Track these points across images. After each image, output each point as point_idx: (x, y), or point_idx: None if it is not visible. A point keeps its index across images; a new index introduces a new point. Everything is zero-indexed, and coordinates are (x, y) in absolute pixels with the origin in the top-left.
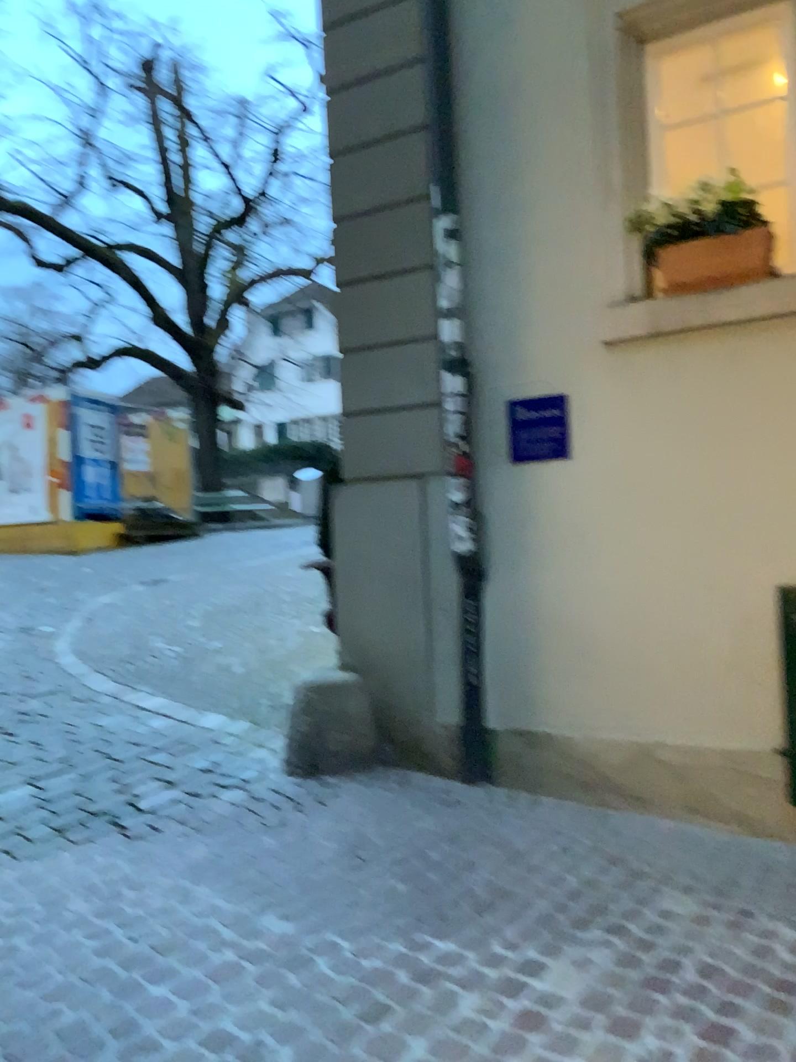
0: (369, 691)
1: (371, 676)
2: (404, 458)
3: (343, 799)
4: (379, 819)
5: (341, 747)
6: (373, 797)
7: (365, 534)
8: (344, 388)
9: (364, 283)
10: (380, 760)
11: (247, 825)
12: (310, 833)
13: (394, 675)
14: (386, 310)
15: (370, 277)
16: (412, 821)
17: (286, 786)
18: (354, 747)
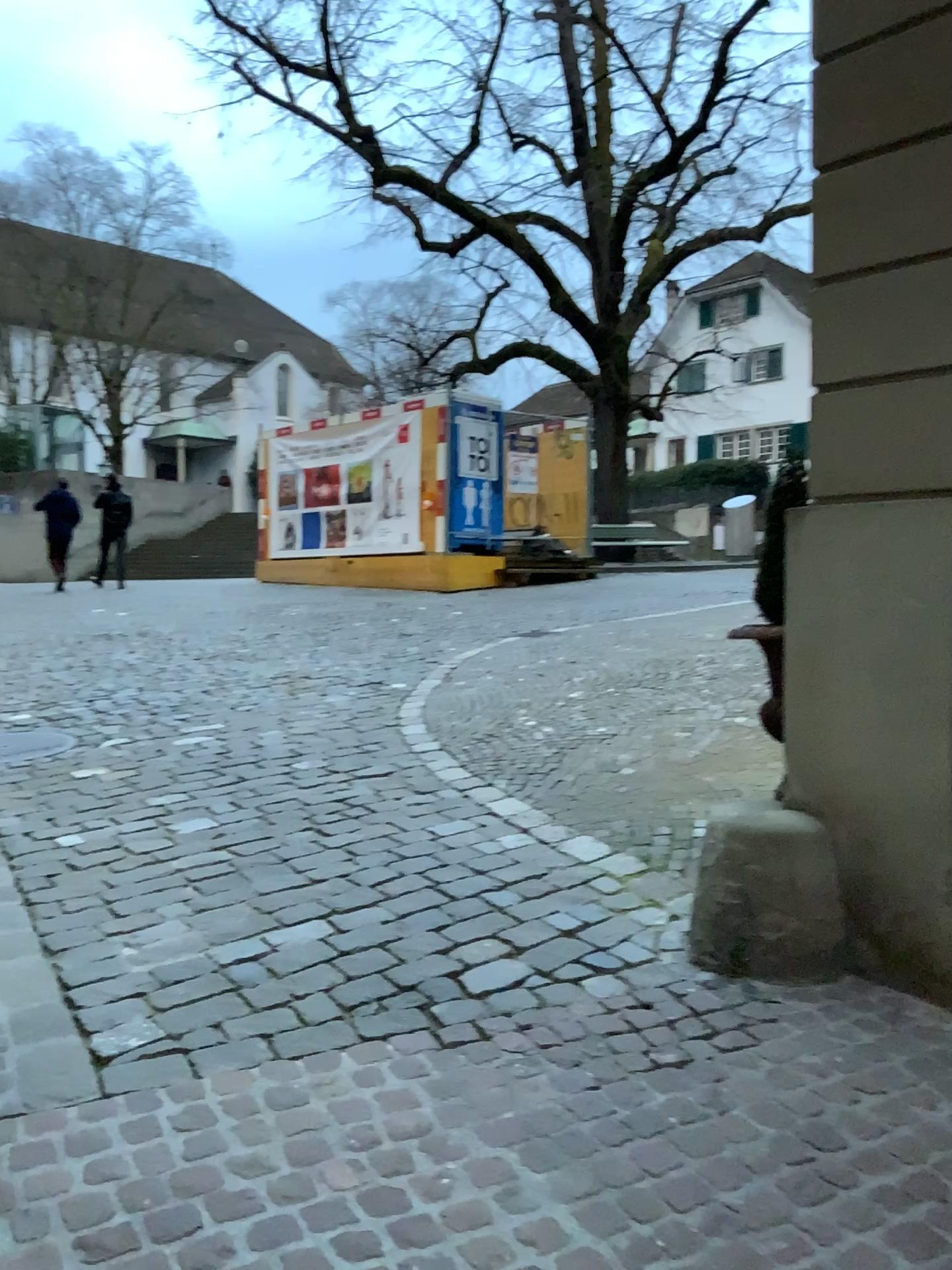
0: (834, 850)
1: (841, 825)
2: (925, 464)
3: (785, 1037)
4: (851, 1093)
5: (784, 938)
6: (839, 1042)
7: (846, 592)
8: (823, 347)
9: (870, 163)
10: (850, 966)
11: (621, 1062)
12: (728, 1101)
13: (881, 829)
14: (908, 205)
15: (882, 149)
16: (915, 1113)
17: (689, 992)
18: (805, 939)
